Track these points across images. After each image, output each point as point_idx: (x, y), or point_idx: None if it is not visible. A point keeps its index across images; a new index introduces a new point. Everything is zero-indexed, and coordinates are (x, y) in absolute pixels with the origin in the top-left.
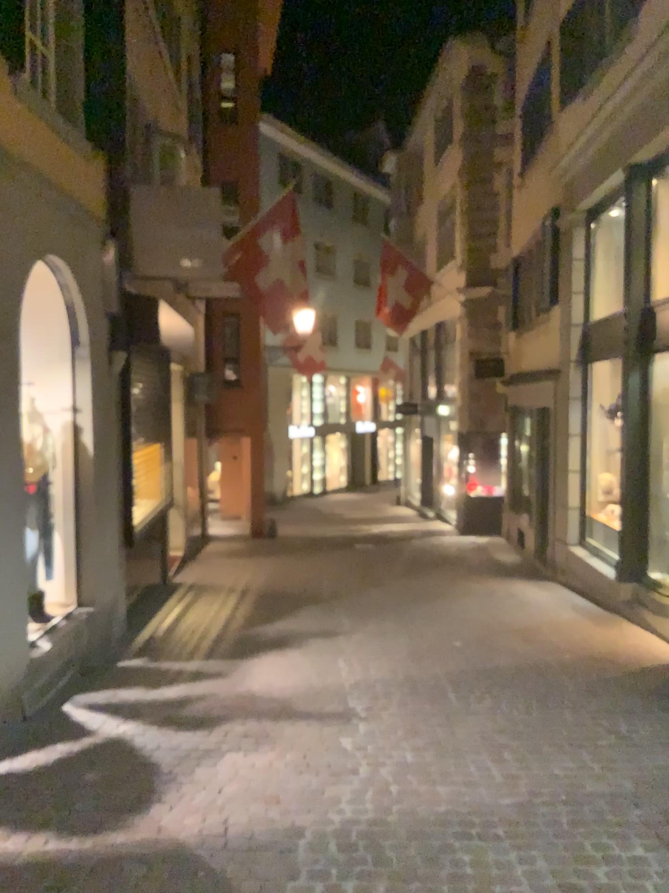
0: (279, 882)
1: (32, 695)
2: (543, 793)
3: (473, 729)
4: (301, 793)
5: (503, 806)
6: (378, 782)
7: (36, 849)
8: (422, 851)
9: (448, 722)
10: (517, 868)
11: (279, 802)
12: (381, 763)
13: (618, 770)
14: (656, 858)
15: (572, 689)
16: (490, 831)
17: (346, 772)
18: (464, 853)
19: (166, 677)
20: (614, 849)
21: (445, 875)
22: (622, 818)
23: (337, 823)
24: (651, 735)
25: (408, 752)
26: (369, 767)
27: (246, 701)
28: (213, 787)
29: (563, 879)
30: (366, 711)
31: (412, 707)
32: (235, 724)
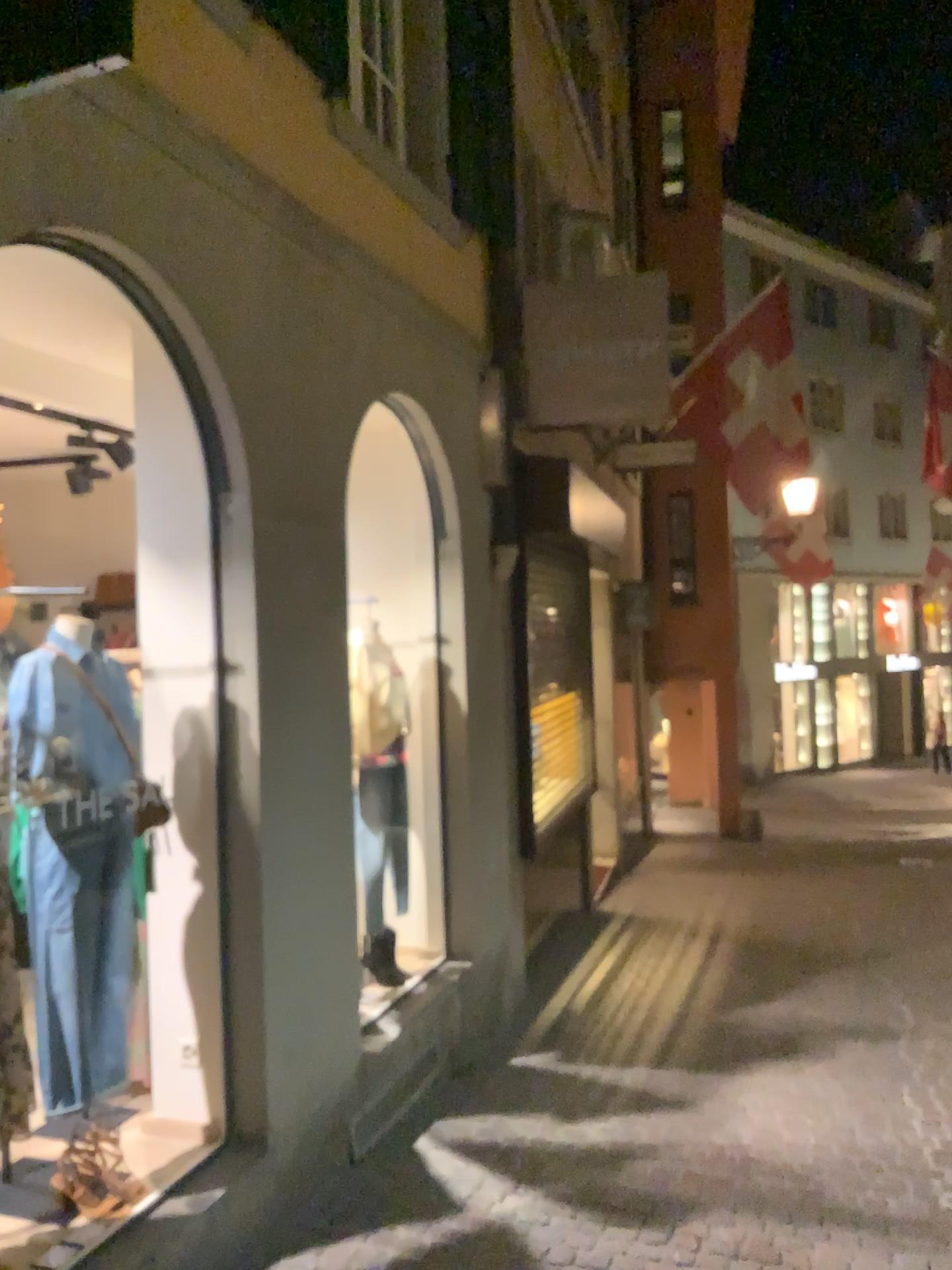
0: None
1: (367, 1117)
2: None
3: None
4: None
5: None
6: None
7: None
8: None
9: None
10: None
11: None
12: None
13: None
14: None
15: None
16: None
17: None
18: None
19: (588, 1104)
20: None
21: None
22: None
23: None
24: None
25: None
26: None
27: (736, 1177)
28: None
29: None
30: None
31: None
32: (718, 1230)
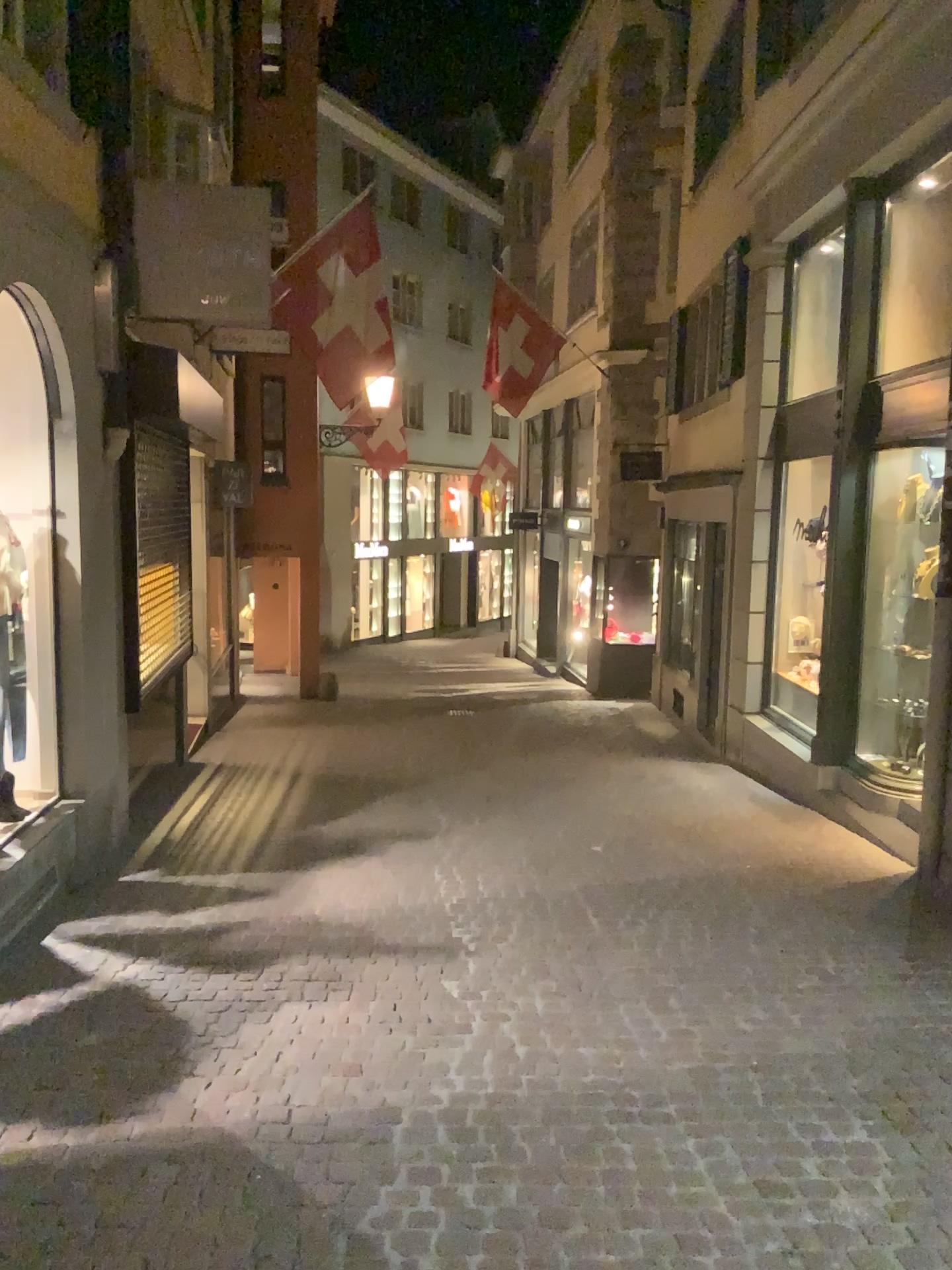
0: (368, 1186)
1: None
2: (727, 1055)
3: (628, 968)
4: (392, 1060)
5: (674, 1074)
6: (499, 1043)
7: (17, 1146)
8: (565, 1138)
9: (593, 959)
10: (696, 1159)
11: (362, 1073)
12: (502, 1016)
13: (827, 1022)
14: (883, 1143)
15: (759, 912)
16: (657, 1109)
17: (454, 1030)
18: (623, 1141)
19: (191, 897)
20: (826, 1131)
21: (600, 1172)
22: (835, 1089)
23: (446, 1102)
24: (869, 975)
25: (539, 1001)
26: (485, 1023)
27: (307, 931)
28: (268, 1053)
29: (759, 1173)
30: (477, 943)
31: (542, 937)
32: (294, 964)
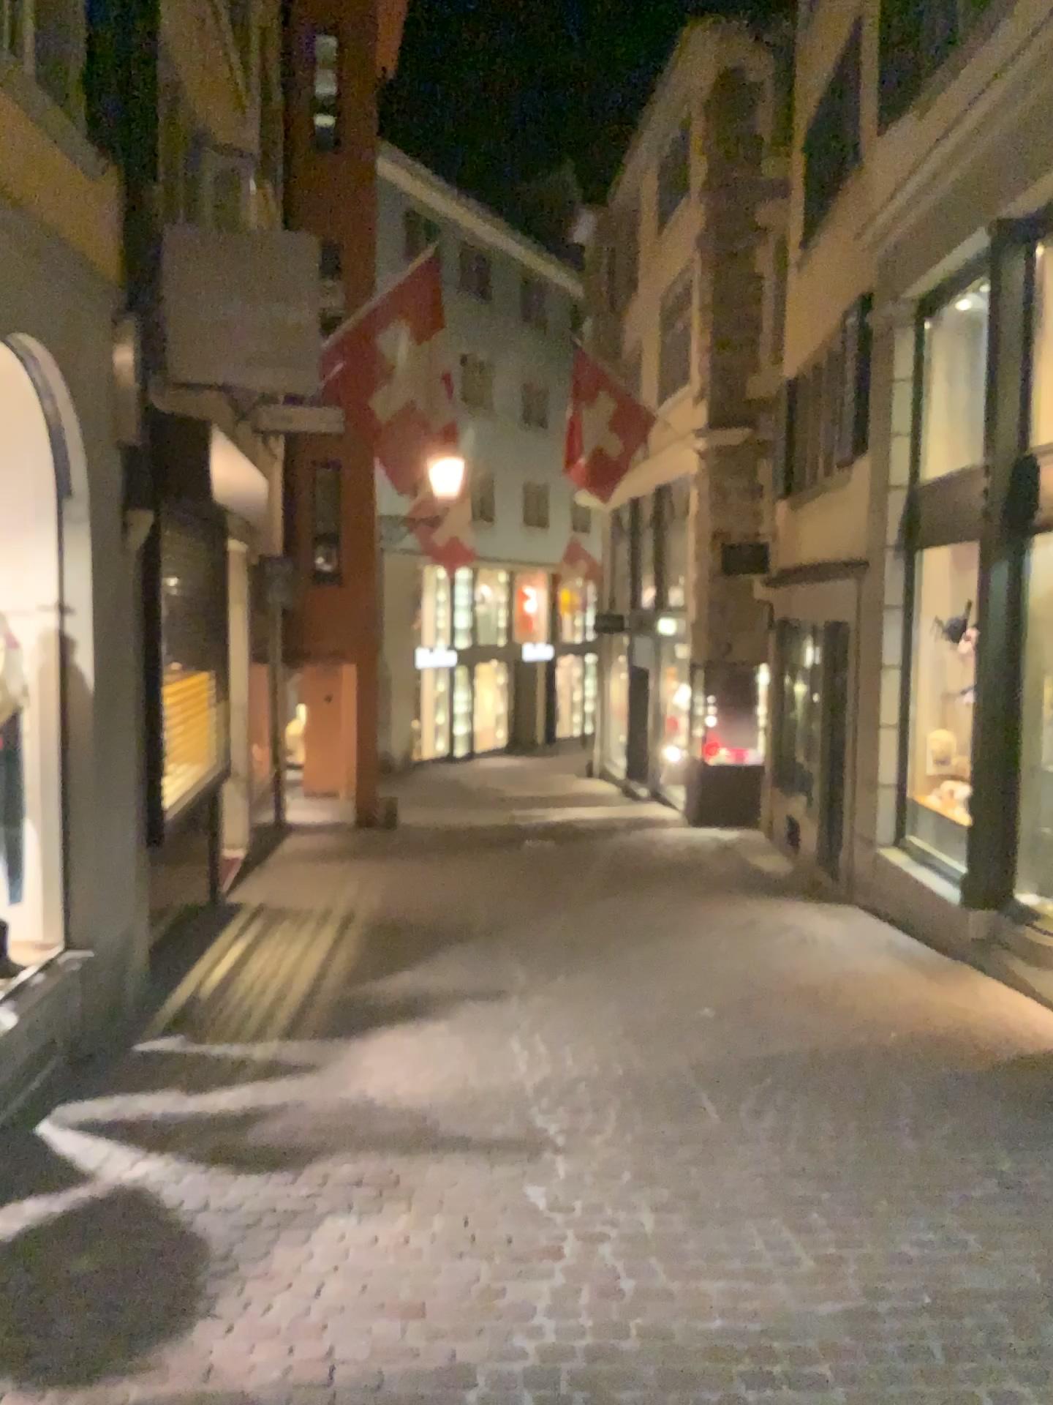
0: None
1: None
2: (896, 1292)
3: (759, 1170)
4: (466, 1297)
5: (830, 1319)
6: (603, 1274)
7: None
8: None
9: (714, 1156)
10: None
11: (428, 1316)
12: (605, 1234)
13: (1019, 1246)
14: None
15: (916, 1095)
16: (813, 1371)
17: (544, 1253)
18: None
19: (218, 1073)
20: None
21: None
22: (1042, 1342)
23: (537, 1359)
24: None
25: (650, 1213)
26: (584, 1244)
27: (359, 1118)
28: (307, 1285)
29: None
30: (569, 1135)
31: (649, 1127)
32: (342, 1162)
